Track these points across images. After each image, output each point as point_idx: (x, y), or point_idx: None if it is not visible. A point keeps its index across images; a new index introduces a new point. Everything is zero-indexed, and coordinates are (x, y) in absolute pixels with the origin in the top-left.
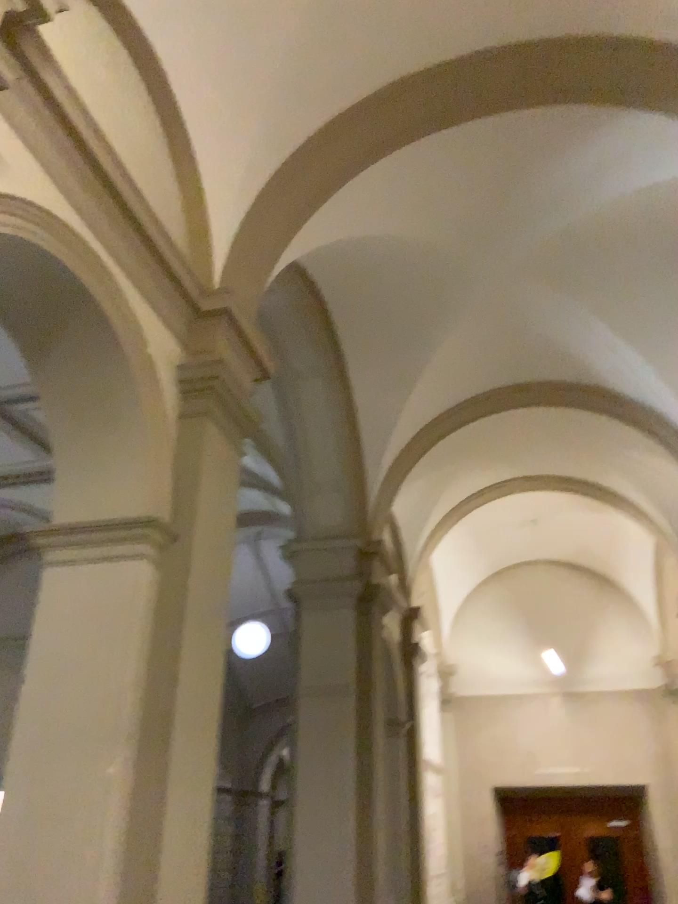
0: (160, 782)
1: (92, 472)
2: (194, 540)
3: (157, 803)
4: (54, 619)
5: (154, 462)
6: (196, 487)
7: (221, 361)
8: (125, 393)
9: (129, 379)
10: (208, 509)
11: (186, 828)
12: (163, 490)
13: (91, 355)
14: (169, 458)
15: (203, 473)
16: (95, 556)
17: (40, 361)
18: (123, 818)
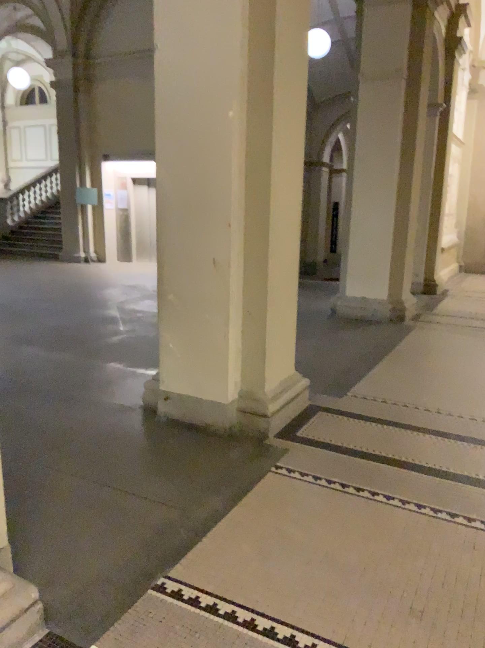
0: (267, 124)
1: None
2: None
3: (266, 139)
4: None
5: None
6: None
7: None
8: None
9: None
10: None
11: (287, 158)
12: None
13: None
14: None
15: None
16: None
17: None
18: (244, 149)
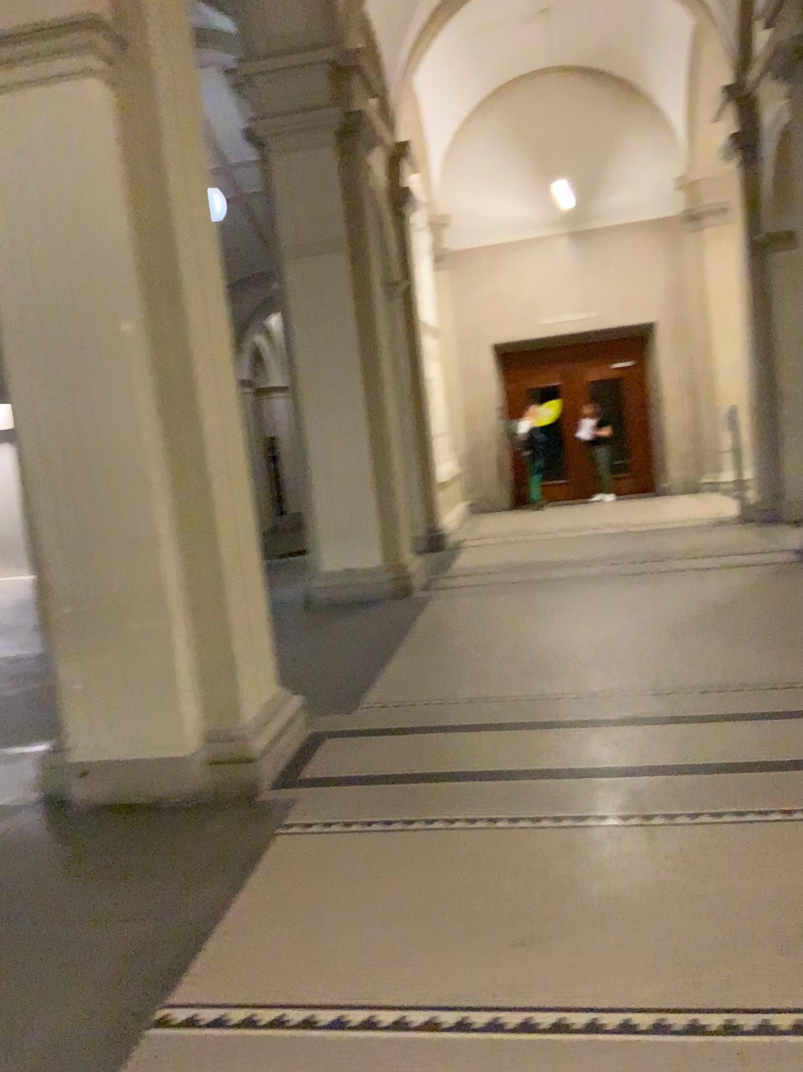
0: (179, 337)
1: None
2: (148, 44)
3: (182, 357)
4: (2, 165)
5: None
6: None
7: None
8: None
9: None
10: None
11: (216, 380)
12: None
13: None
14: None
15: None
16: (28, 75)
17: None
18: (151, 374)
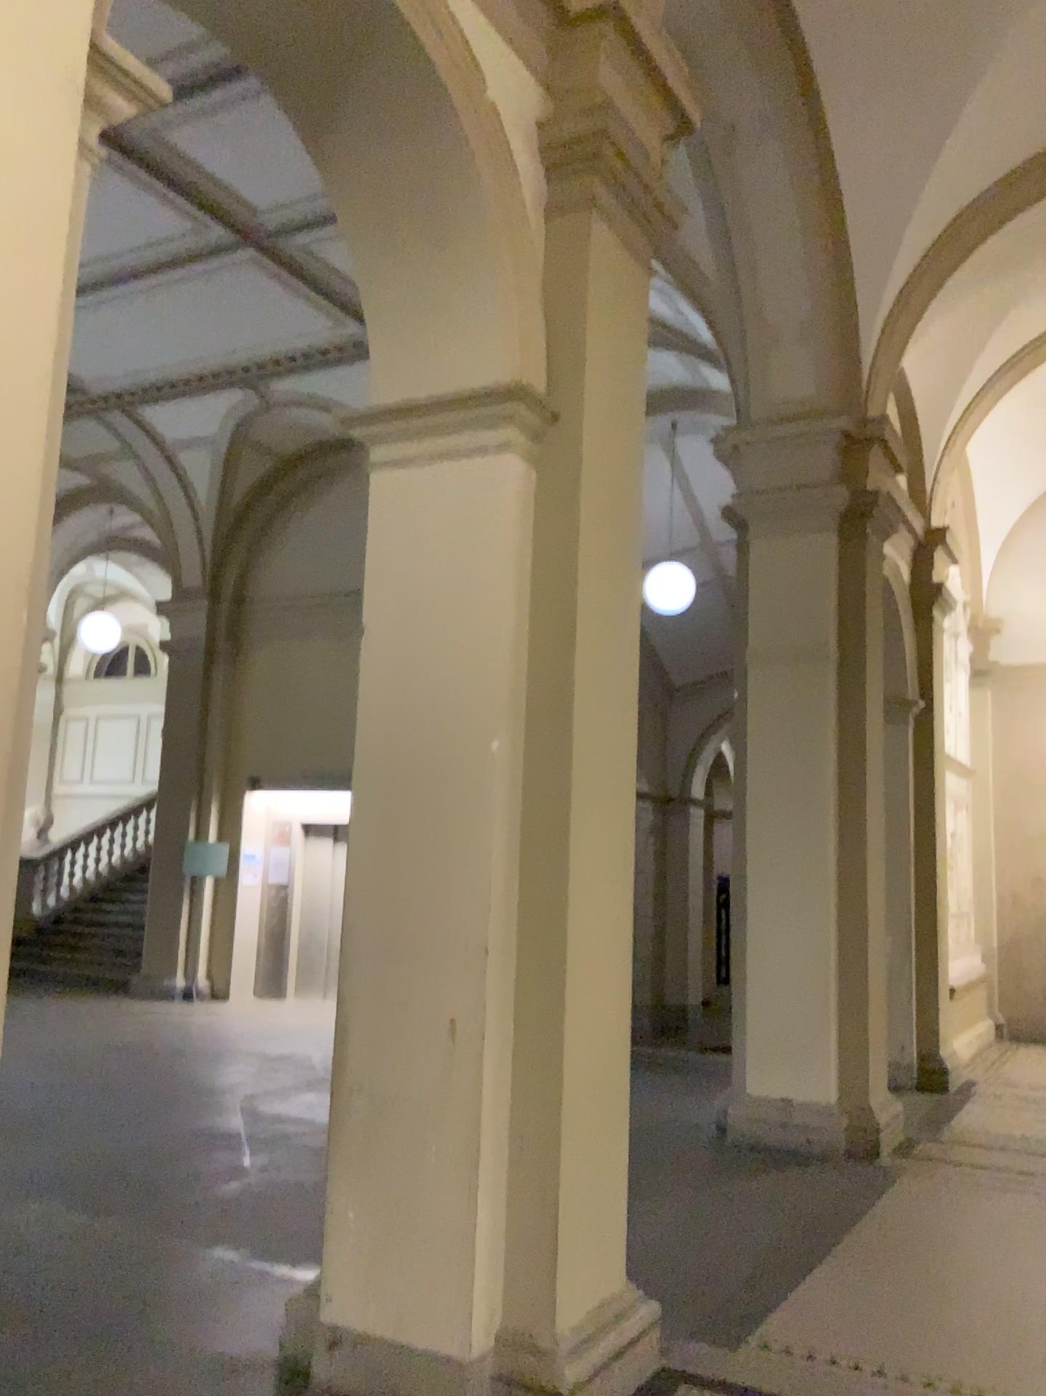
0: (563, 764)
1: (424, 318)
2: (586, 417)
3: (562, 791)
4: (395, 544)
5: (517, 293)
6: (585, 332)
7: (612, 108)
8: (462, 179)
9: (466, 153)
10: (605, 366)
11: (603, 824)
12: (534, 338)
13: (402, 116)
14: (540, 284)
15: (593, 308)
16: (442, 449)
17: (326, 136)
18: (518, 809)
